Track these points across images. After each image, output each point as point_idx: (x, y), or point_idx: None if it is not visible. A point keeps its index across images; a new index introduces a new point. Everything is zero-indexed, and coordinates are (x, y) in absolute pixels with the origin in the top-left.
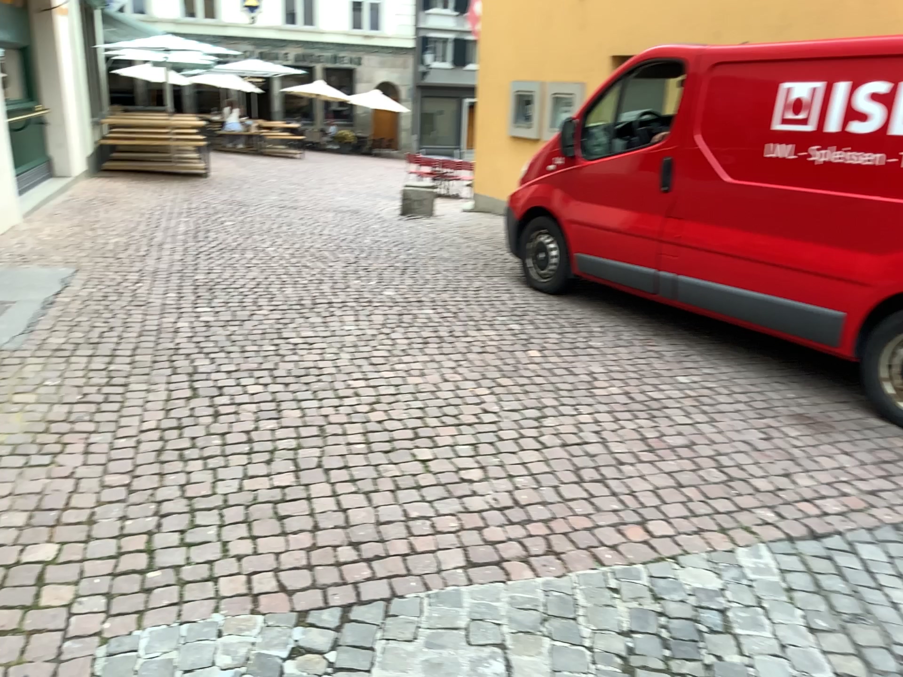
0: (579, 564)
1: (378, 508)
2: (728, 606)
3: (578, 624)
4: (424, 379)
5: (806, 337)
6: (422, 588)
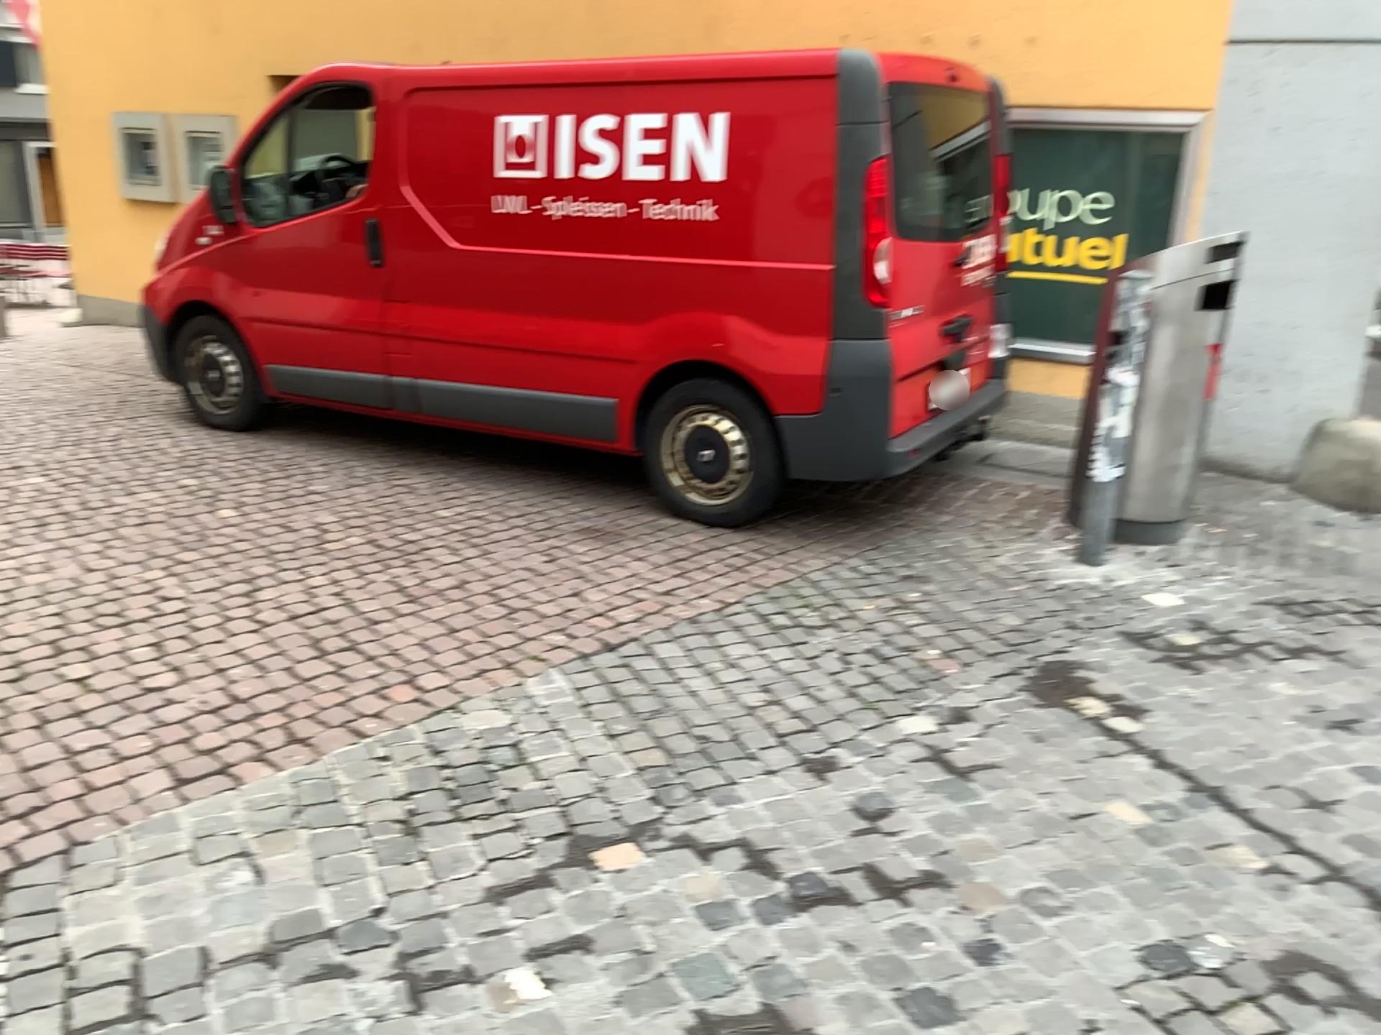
0: (334, 742)
1: (19, 750)
2: (520, 739)
3: (342, 804)
4: (53, 573)
5: (581, 432)
6: (115, 825)
